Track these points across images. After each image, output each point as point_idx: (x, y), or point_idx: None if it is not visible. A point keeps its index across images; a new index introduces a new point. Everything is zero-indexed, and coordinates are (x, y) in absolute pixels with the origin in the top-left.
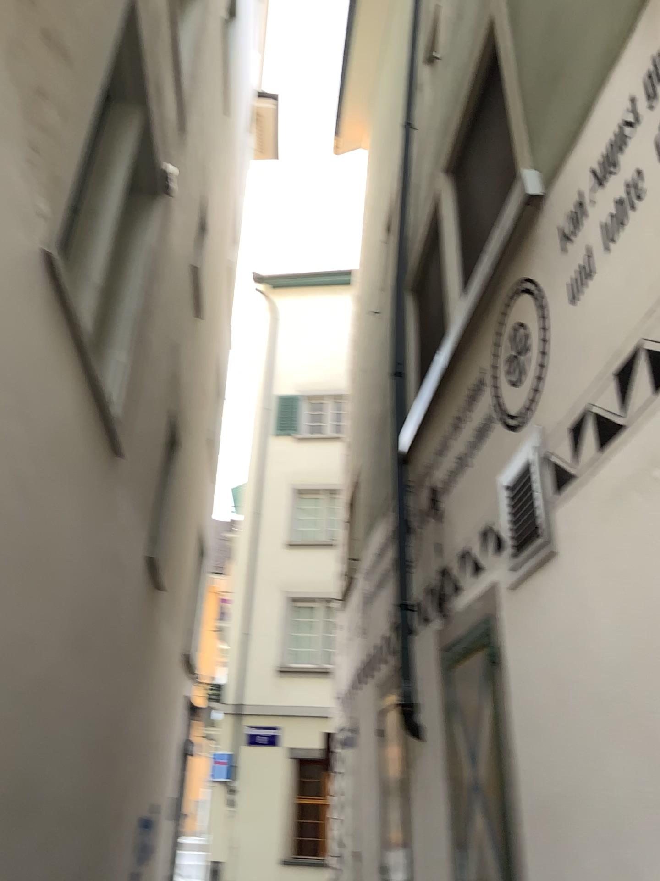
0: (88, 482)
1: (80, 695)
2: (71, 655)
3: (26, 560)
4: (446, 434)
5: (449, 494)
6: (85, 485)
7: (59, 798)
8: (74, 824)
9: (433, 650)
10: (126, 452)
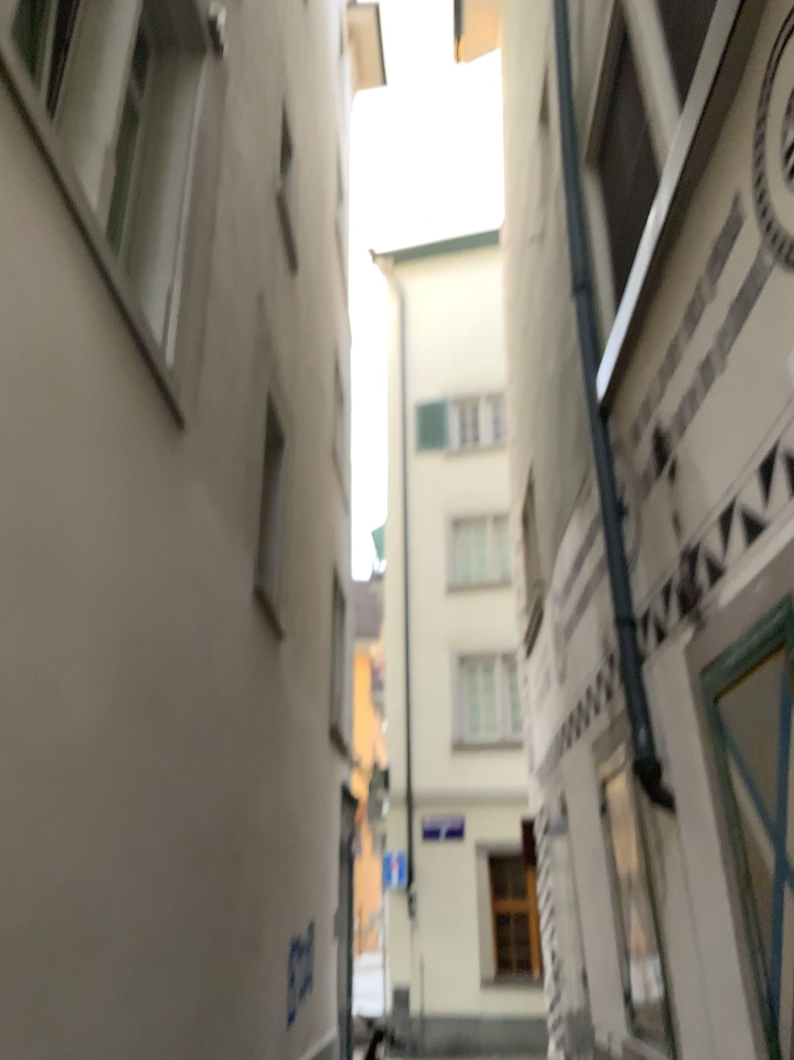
0: (127, 455)
1: (158, 776)
2: (133, 716)
3: (4, 548)
4: (672, 340)
5: (687, 430)
6: (121, 458)
7: (140, 927)
8: (171, 962)
9: (681, 674)
10: (197, 431)
